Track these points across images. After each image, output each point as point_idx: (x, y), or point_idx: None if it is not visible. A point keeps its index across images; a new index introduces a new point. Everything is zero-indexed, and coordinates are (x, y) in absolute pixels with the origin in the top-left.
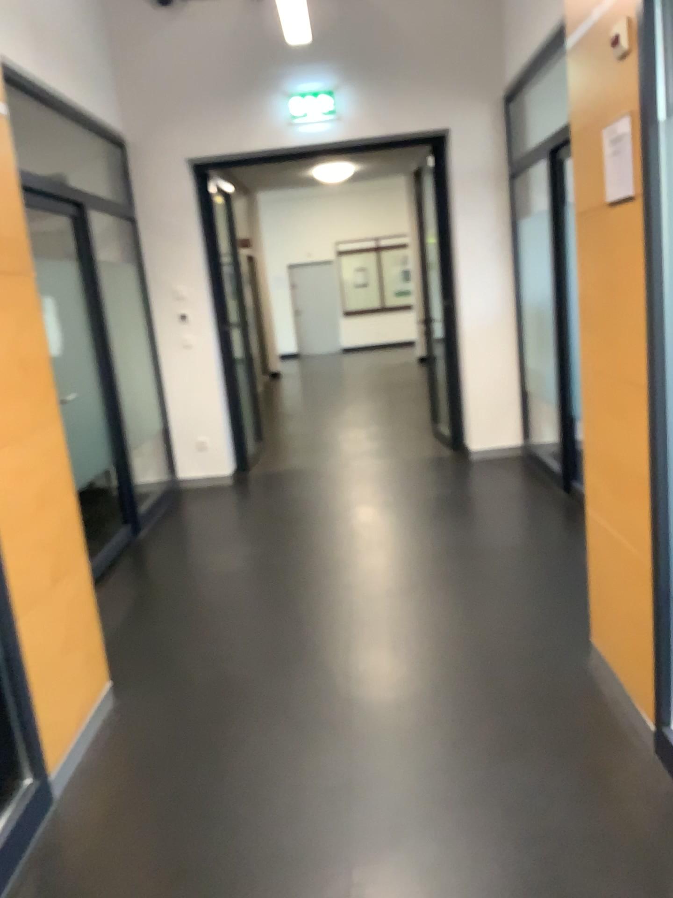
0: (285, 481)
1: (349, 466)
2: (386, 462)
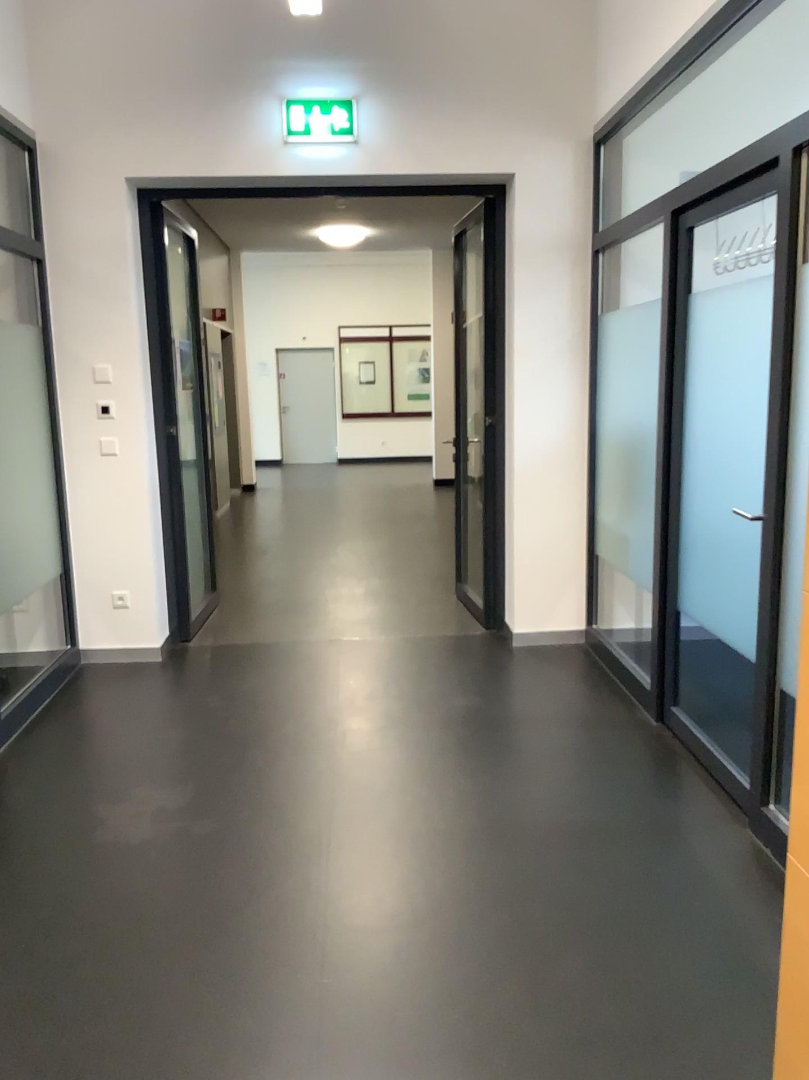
0: (242, 666)
1: (338, 647)
2: (392, 644)
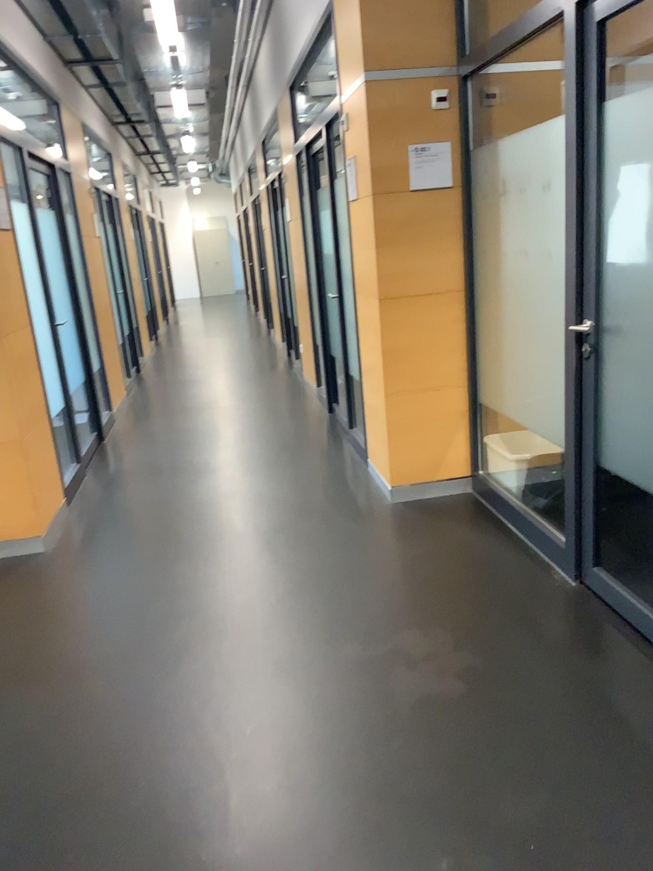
0: None
1: None
2: None
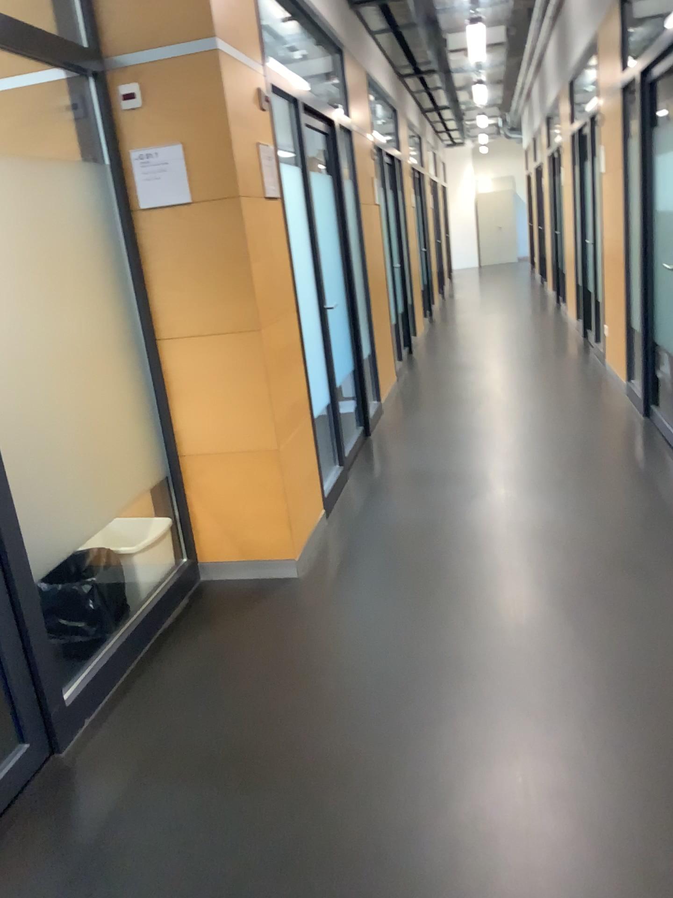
0: None
1: None
2: None
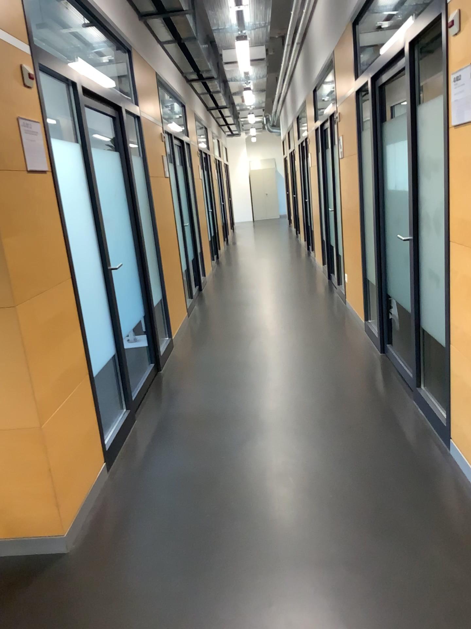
0: None
1: None
2: None
